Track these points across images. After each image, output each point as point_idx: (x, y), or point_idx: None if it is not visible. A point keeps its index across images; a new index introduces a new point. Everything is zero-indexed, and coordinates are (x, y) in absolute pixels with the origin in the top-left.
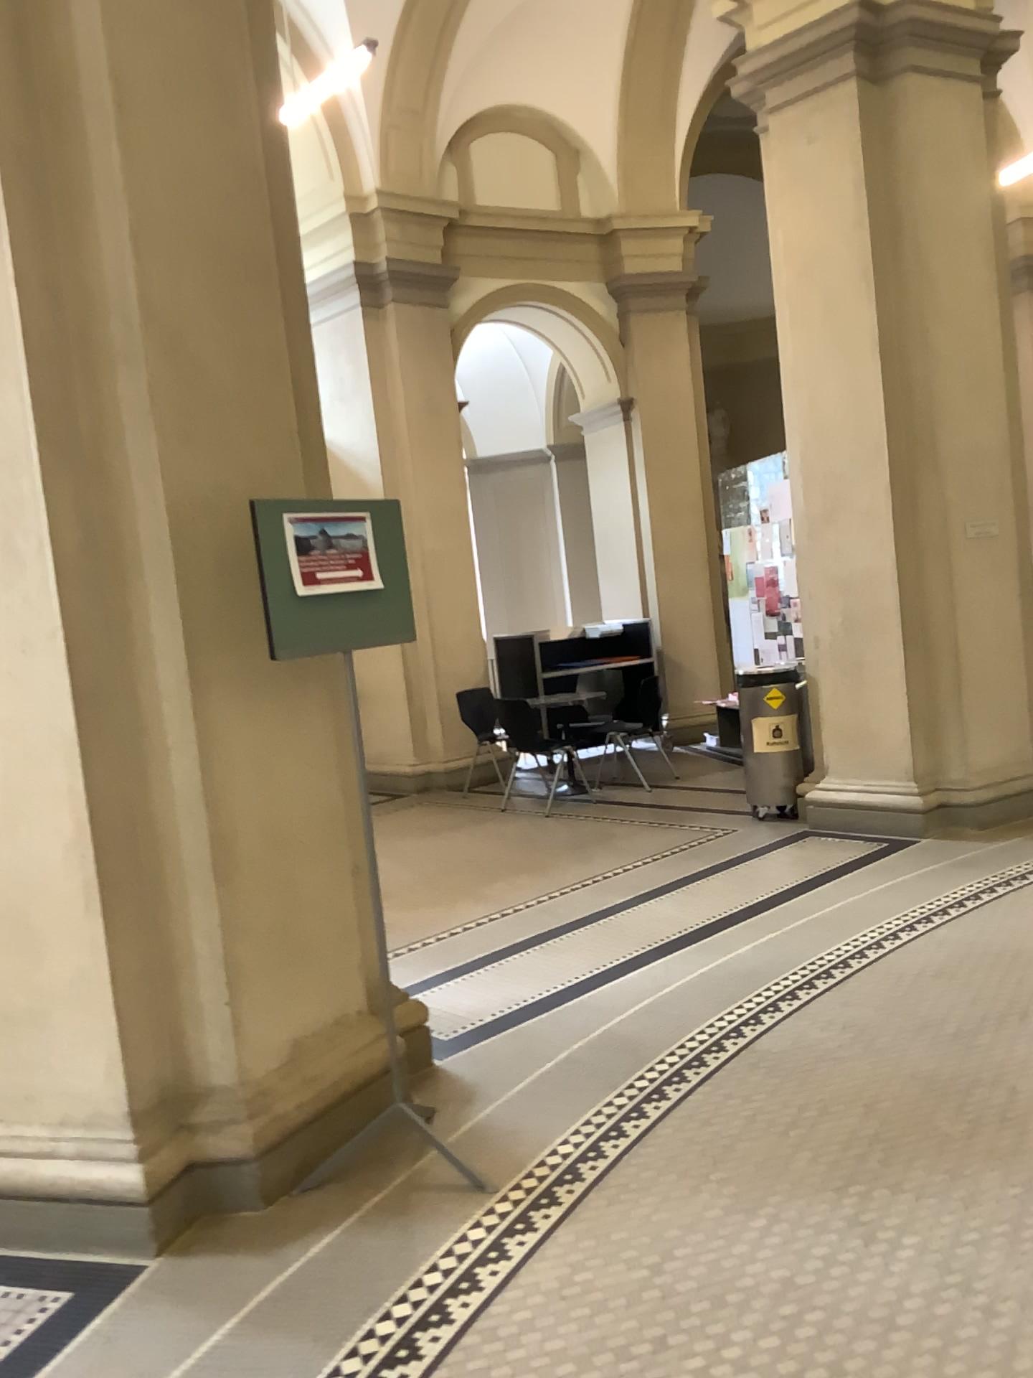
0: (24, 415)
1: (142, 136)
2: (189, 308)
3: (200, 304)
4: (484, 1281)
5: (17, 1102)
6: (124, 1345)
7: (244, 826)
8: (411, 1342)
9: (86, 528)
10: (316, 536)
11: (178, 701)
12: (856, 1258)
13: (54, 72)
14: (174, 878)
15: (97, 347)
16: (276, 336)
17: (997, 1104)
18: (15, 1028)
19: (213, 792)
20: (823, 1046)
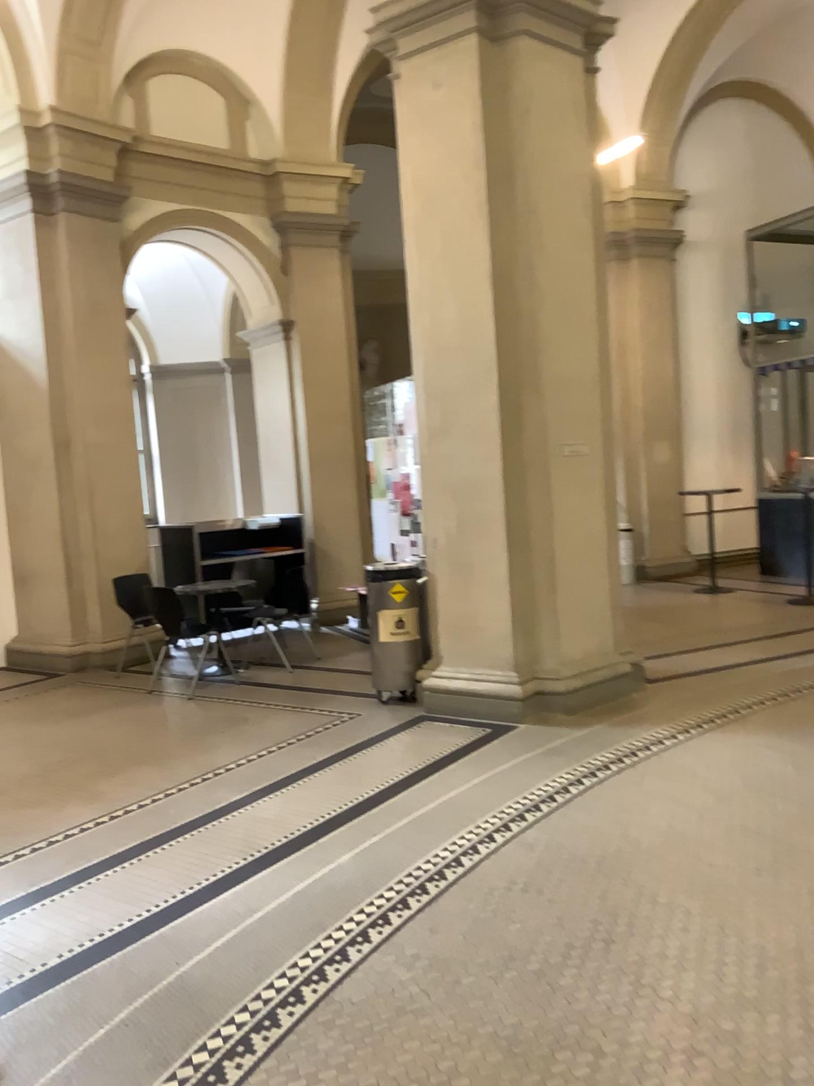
0: None
1: None
2: None
3: None
4: None
5: None
6: None
7: None
8: None
9: None
10: None
11: None
12: None
13: None
14: None
15: None
16: None
17: (577, 1074)
18: None
19: None
20: (402, 990)
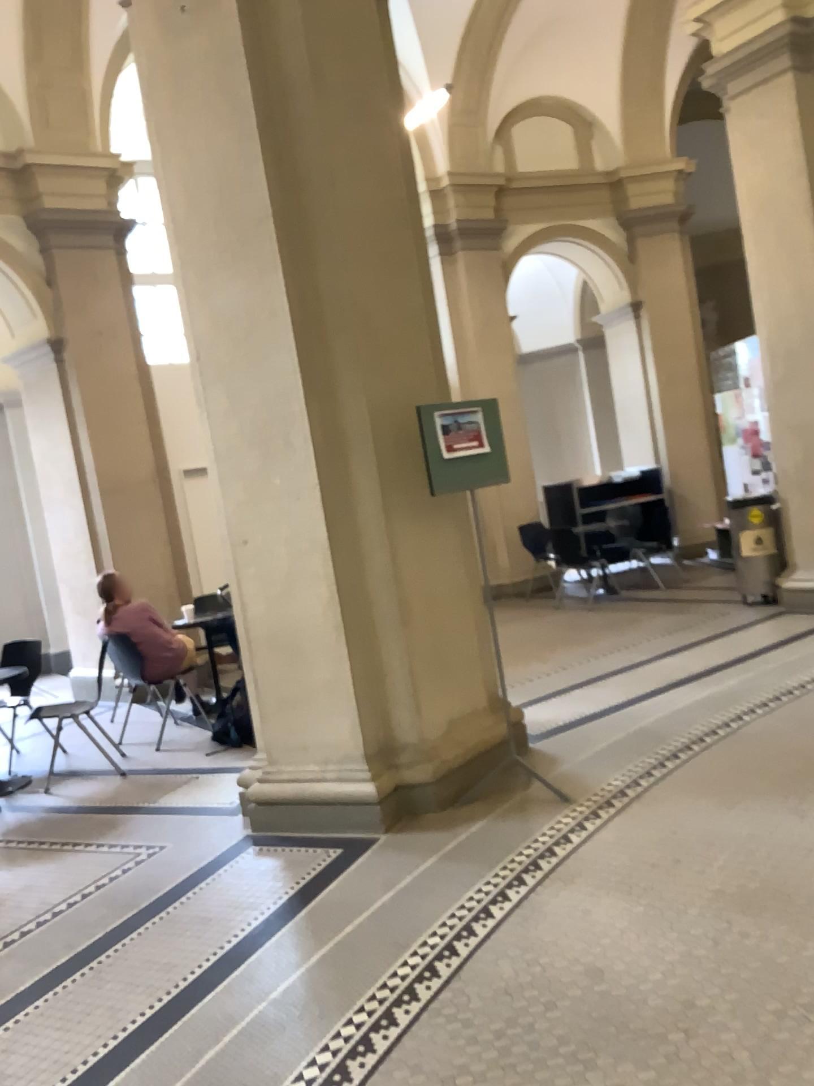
0: (292, 366)
1: (345, 201)
2: (373, 296)
3: (378, 292)
4: (574, 837)
5: (301, 753)
6: (379, 867)
7: (415, 596)
8: (537, 862)
9: (325, 427)
10: (453, 423)
11: (379, 523)
12: (794, 823)
13: (299, 173)
14: (380, 625)
15: (327, 324)
16: (417, 304)
17: None
18: (298, 710)
19: (399, 575)
20: (782, 728)
